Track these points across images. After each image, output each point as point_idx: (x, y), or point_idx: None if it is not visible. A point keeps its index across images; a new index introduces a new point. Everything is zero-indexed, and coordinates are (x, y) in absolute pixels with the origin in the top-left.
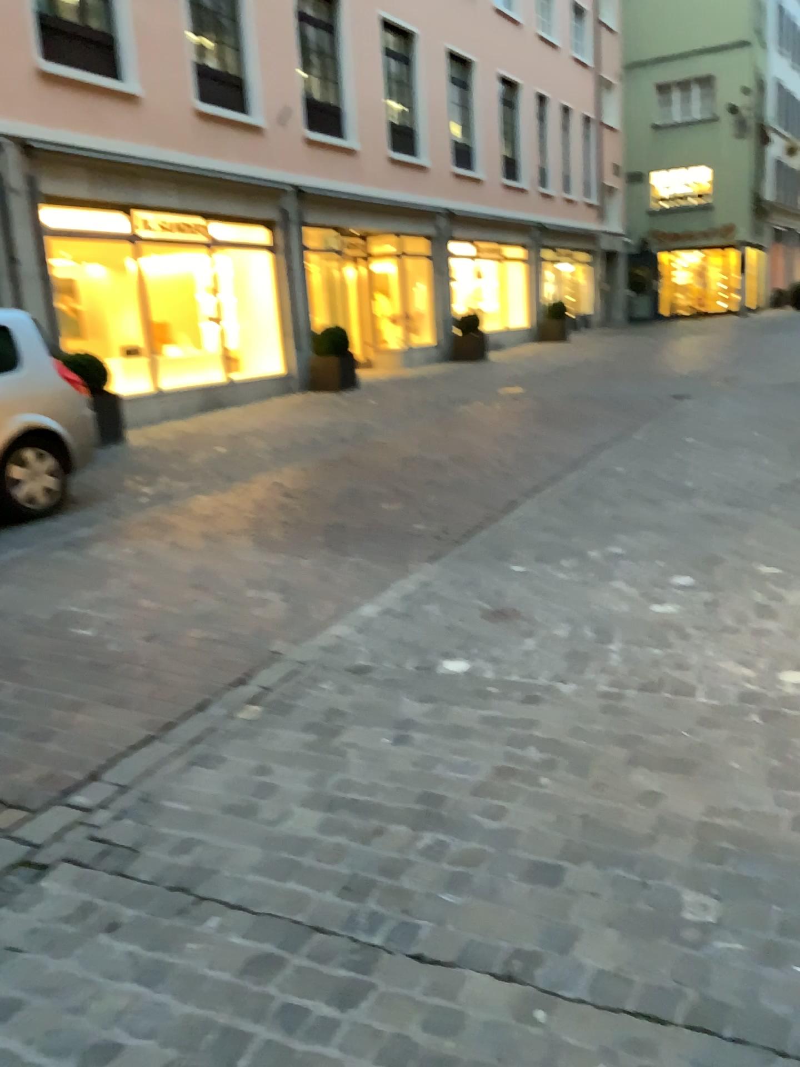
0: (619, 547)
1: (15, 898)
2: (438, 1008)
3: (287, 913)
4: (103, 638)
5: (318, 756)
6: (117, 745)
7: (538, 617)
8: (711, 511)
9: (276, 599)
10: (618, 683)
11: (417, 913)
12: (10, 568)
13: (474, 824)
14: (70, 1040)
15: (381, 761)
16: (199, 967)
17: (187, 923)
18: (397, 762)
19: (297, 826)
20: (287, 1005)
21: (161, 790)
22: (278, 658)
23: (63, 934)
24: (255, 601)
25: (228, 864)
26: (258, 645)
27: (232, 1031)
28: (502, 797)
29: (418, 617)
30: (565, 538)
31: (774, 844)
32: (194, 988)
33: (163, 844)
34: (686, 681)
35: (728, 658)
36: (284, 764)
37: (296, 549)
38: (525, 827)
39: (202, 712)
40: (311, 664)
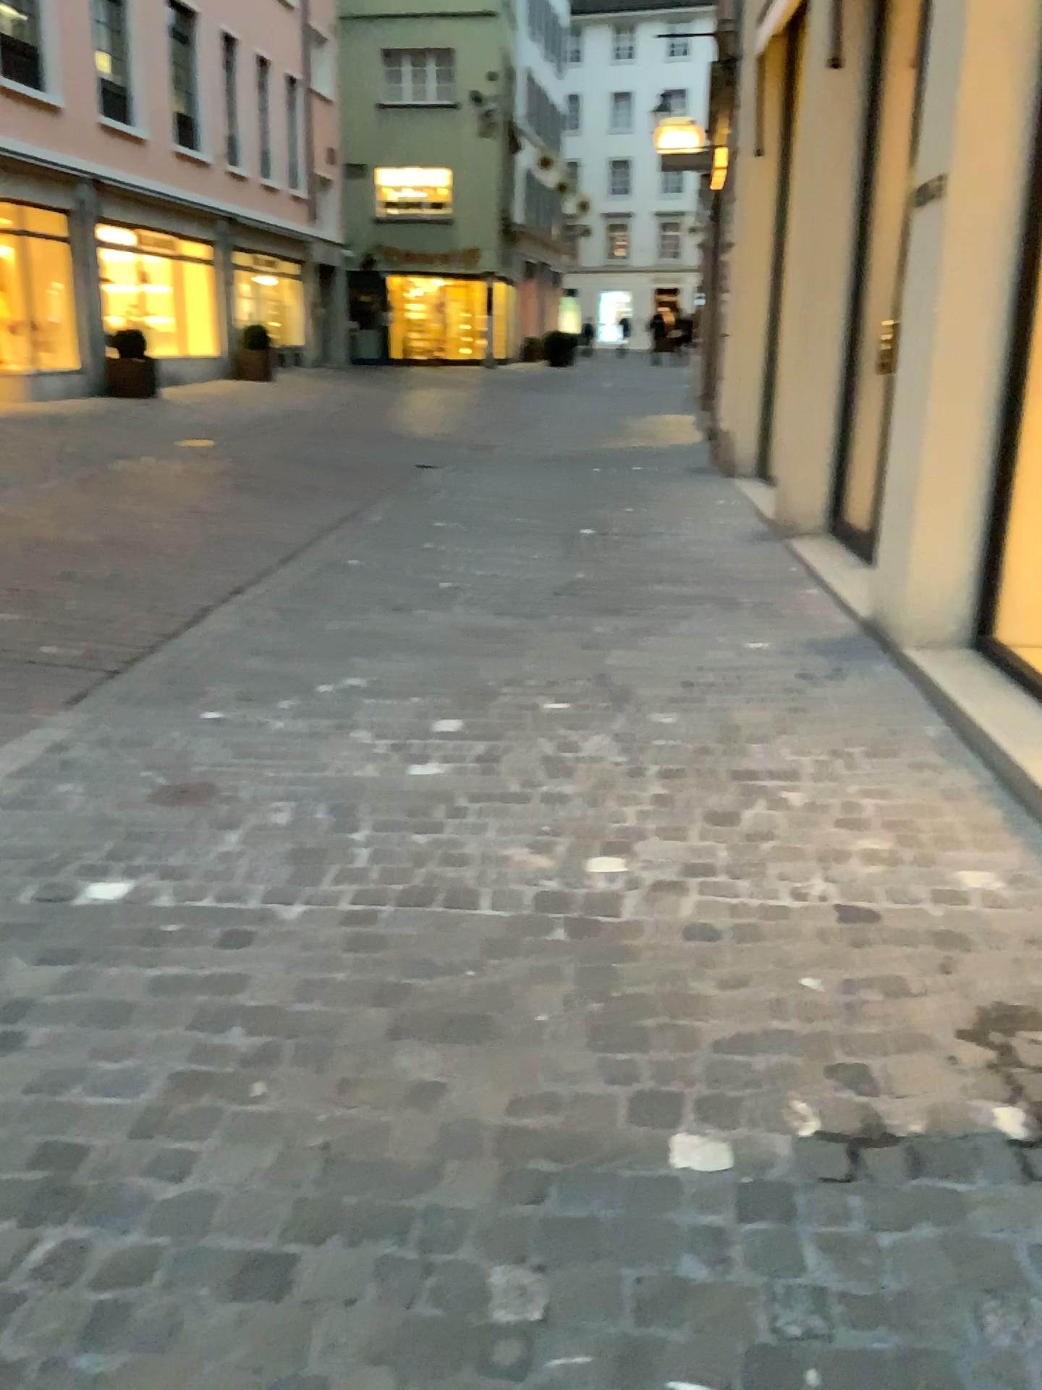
0: (359, 678)
1: None
2: None
3: None
4: None
5: None
6: None
7: (242, 797)
8: (479, 623)
9: None
10: (368, 899)
11: None
12: None
13: (137, 1200)
14: None
15: None
16: None
17: None
18: None
19: None
20: None
21: None
22: None
23: None
24: None
25: None
26: None
27: None
28: (188, 1136)
29: (45, 806)
30: (279, 668)
31: (616, 1157)
32: None
33: None
34: (466, 889)
35: (521, 846)
36: None
37: None
38: (229, 1193)
39: None
40: None
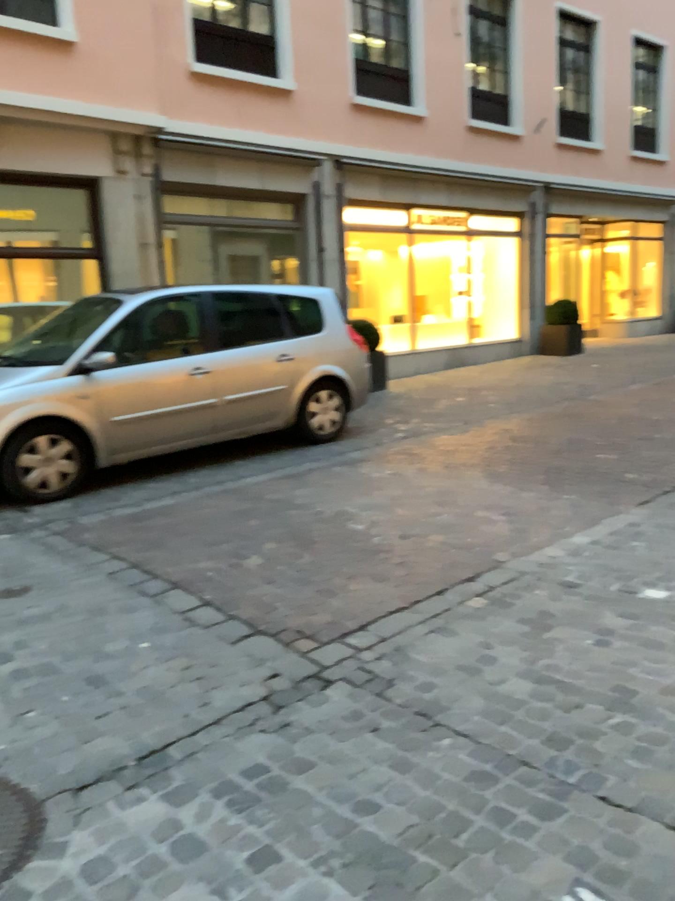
0: None
1: (311, 697)
2: (617, 836)
3: (502, 746)
4: (371, 533)
5: (531, 642)
6: (379, 609)
7: None
8: None
9: (503, 520)
10: None
11: (605, 768)
12: (306, 475)
13: (659, 714)
14: (347, 792)
15: (582, 654)
16: (436, 767)
17: (428, 737)
18: (596, 656)
19: (512, 688)
20: (499, 806)
21: (410, 645)
22: (502, 565)
23: (342, 726)
24: (486, 520)
25: (459, 704)
26: (486, 553)
27: (458, 813)
28: None
29: (623, 548)
30: None
31: None
32: (432, 780)
33: (412, 682)
34: None
35: None
36: (504, 643)
37: (521, 483)
38: None
39: (442, 596)
40: (529, 573)
